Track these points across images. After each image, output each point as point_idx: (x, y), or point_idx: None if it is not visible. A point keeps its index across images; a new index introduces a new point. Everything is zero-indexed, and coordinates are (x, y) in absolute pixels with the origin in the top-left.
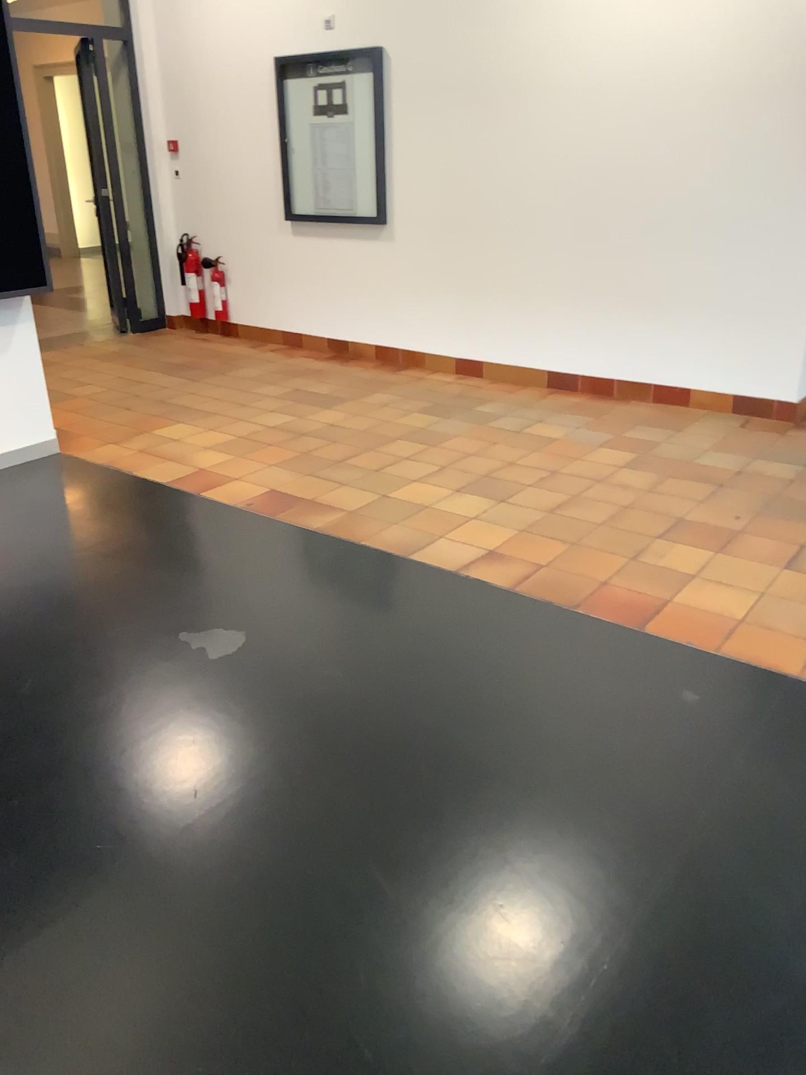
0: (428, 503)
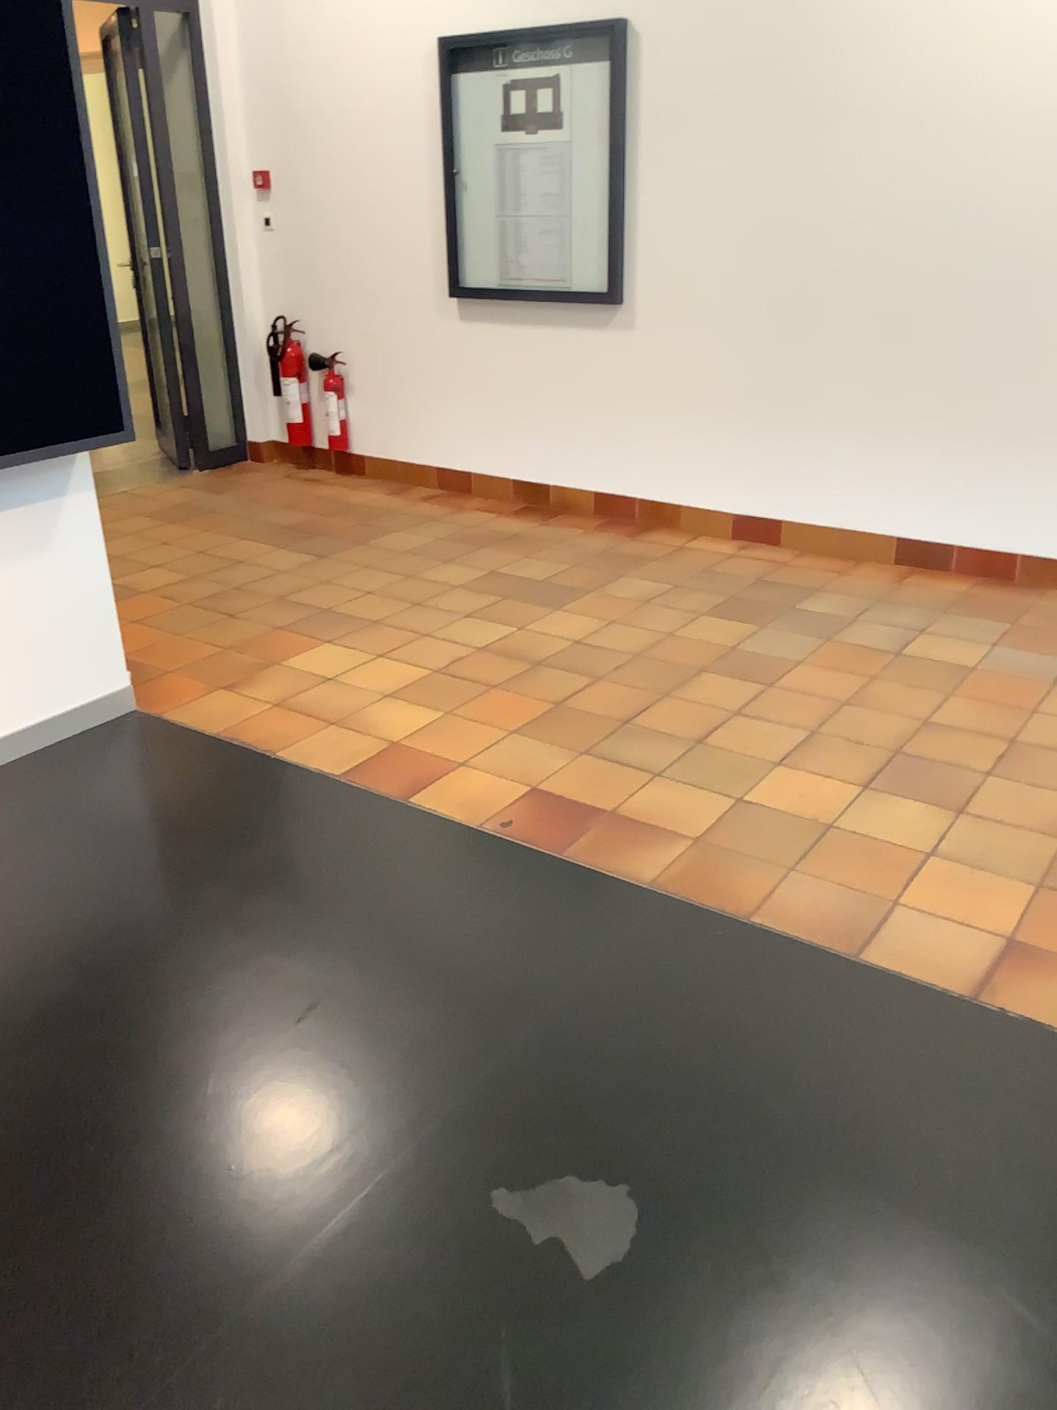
0: (828, 818)
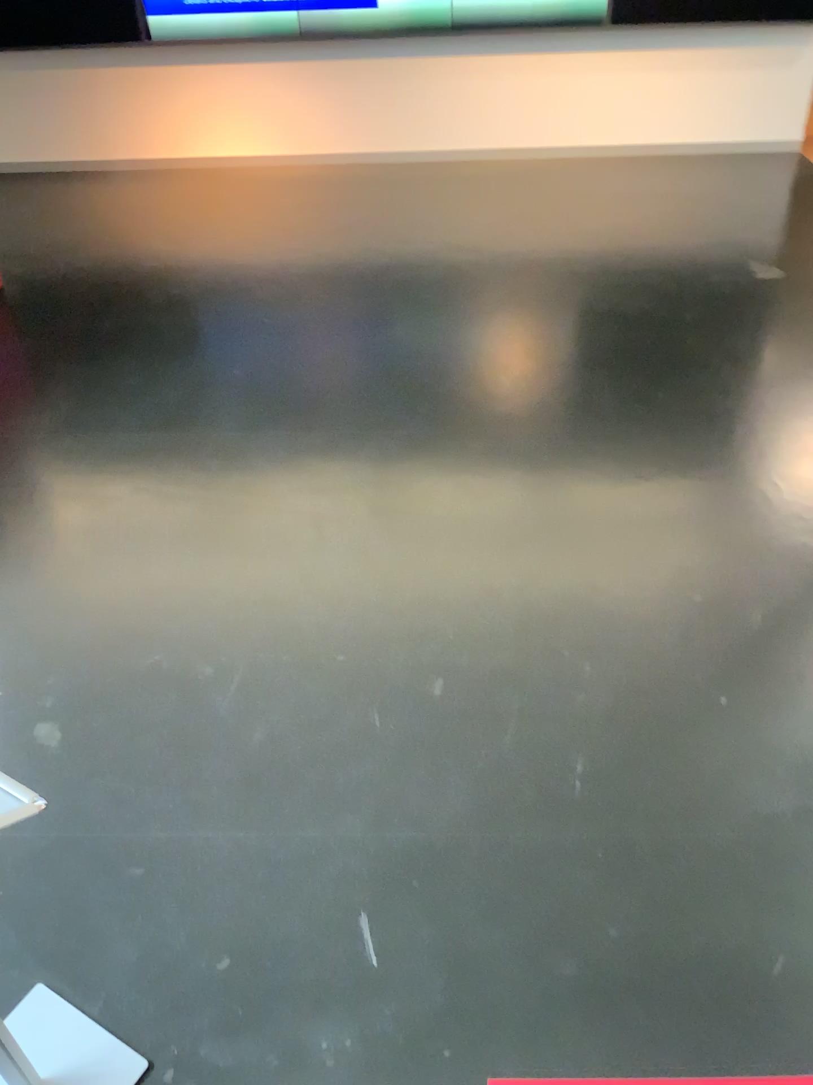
0: None
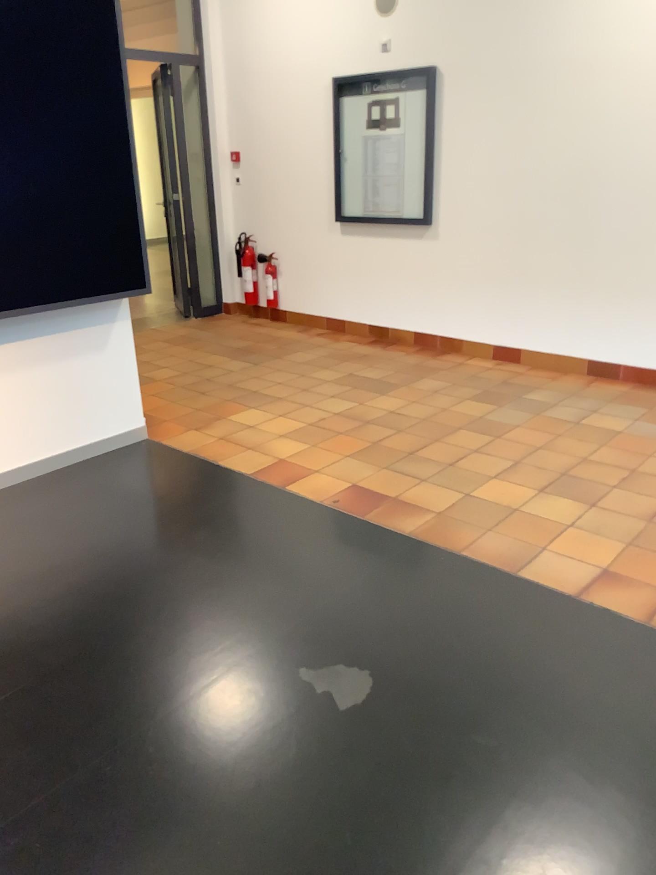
0: (516, 505)
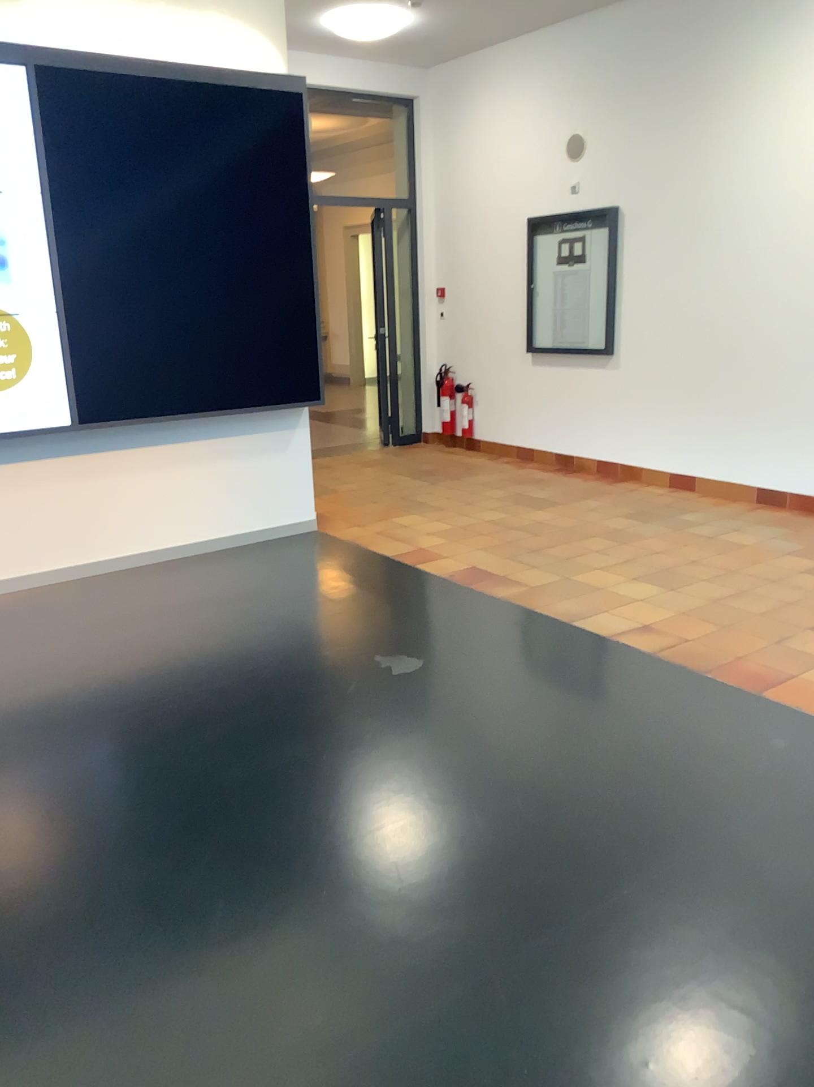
0: (604, 587)
